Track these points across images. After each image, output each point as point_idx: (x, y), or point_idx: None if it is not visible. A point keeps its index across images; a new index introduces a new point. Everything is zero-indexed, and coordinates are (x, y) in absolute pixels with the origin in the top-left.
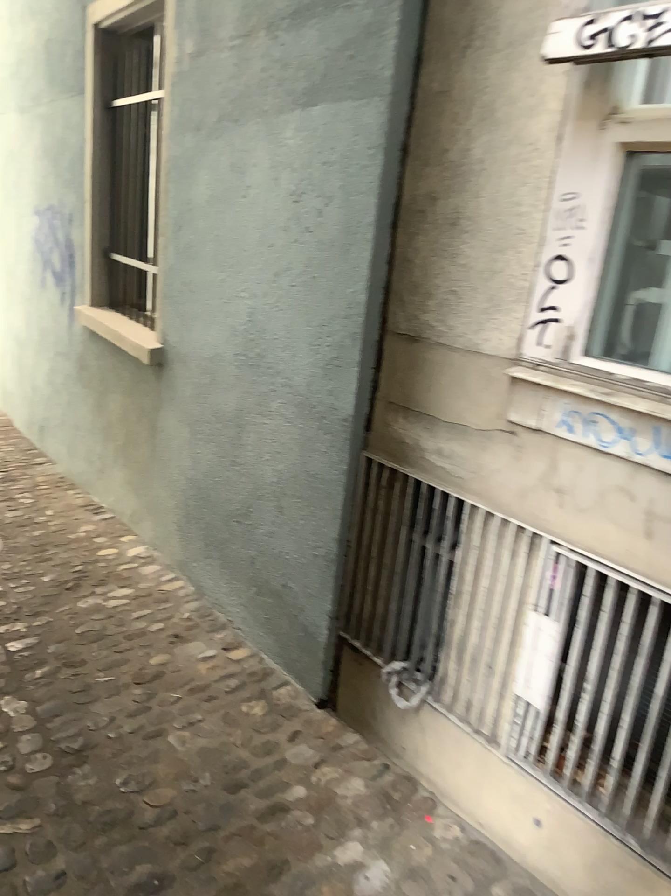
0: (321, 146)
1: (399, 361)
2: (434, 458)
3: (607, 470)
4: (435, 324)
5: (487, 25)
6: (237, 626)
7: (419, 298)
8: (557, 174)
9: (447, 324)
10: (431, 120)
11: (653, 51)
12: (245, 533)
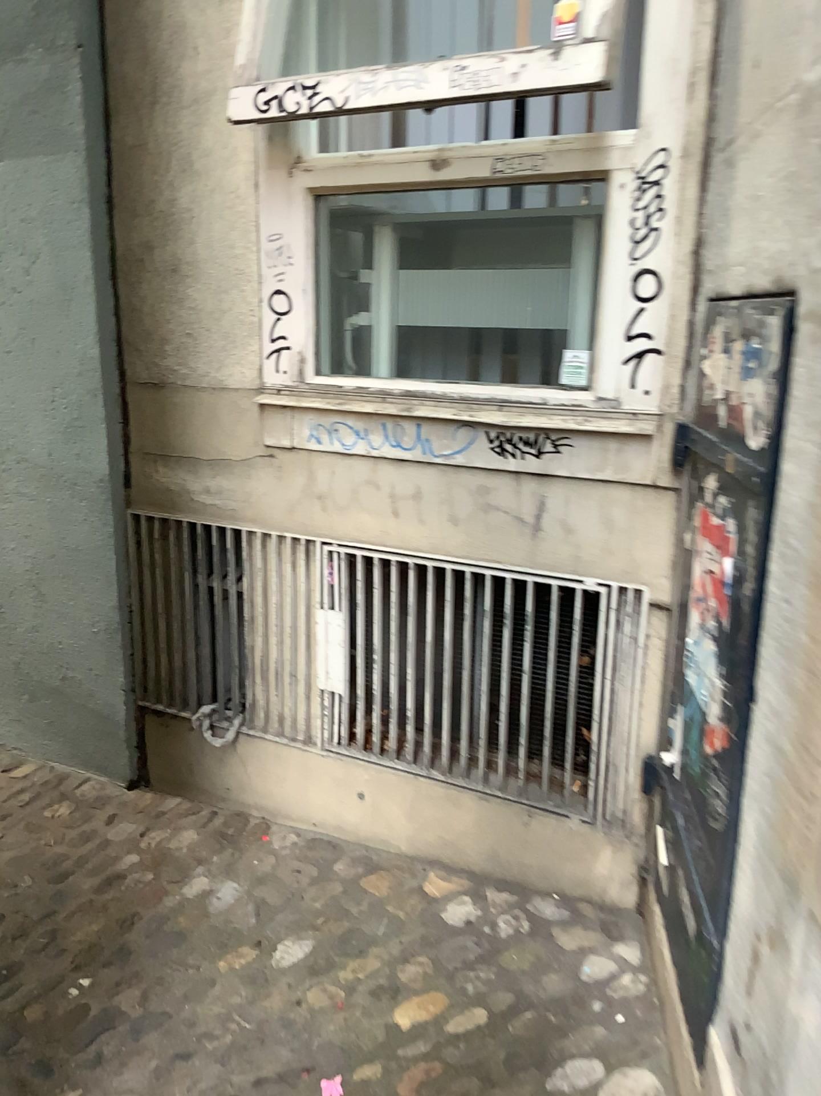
0: (16, 202)
1: (146, 410)
2: (201, 497)
3: (354, 467)
4: (176, 367)
5: (170, 82)
6: (13, 745)
7: (154, 346)
8: (262, 216)
9: (188, 365)
10: (133, 172)
11: (317, 113)
12: (3, 638)
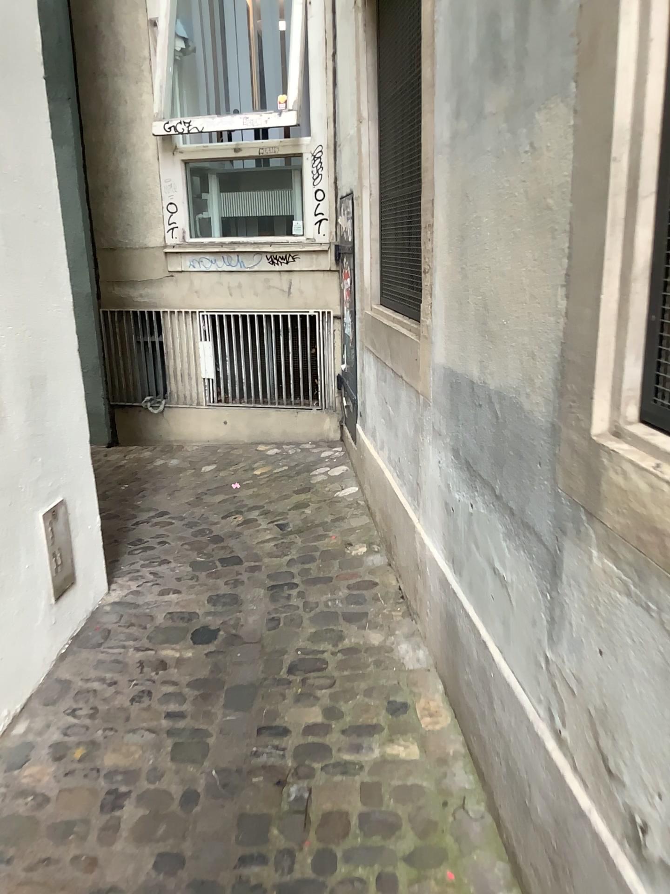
0: None
1: (109, 261)
2: (139, 298)
3: (211, 276)
4: (124, 240)
5: (115, 115)
6: None
7: (112, 231)
8: (163, 172)
9: (130, 239)
10: (97, 154)
11: (189, 132)
12: None
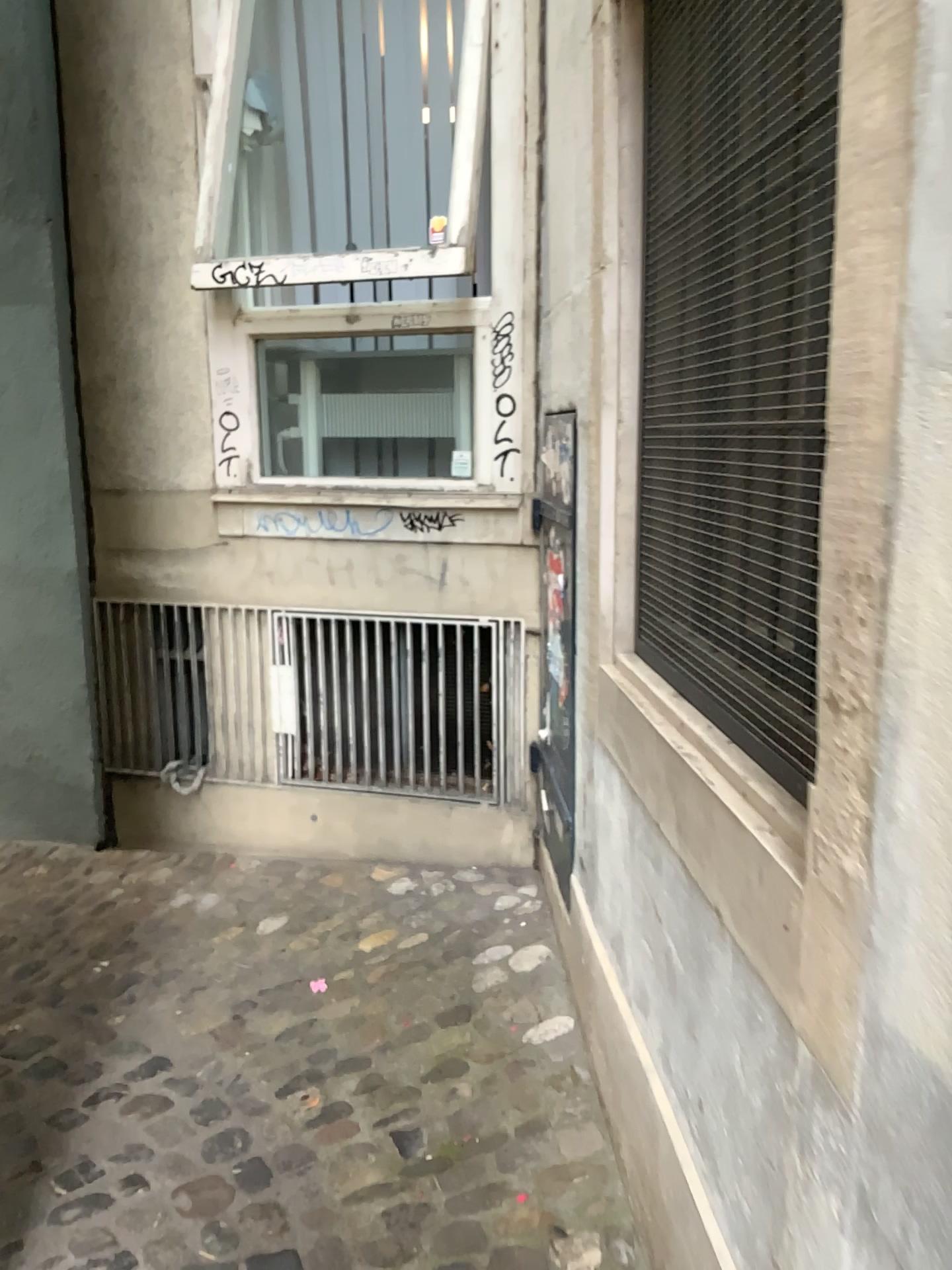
0: None
1: (112, 513)
2: (164, 582)
3: (296, 547)
4: (139, 476)
5: (131, 251)
6: None
7: (118, 459)
8: (213, 355)
9: (150, 474)
10: (97, 319)
11: (261, 282)
12: None
